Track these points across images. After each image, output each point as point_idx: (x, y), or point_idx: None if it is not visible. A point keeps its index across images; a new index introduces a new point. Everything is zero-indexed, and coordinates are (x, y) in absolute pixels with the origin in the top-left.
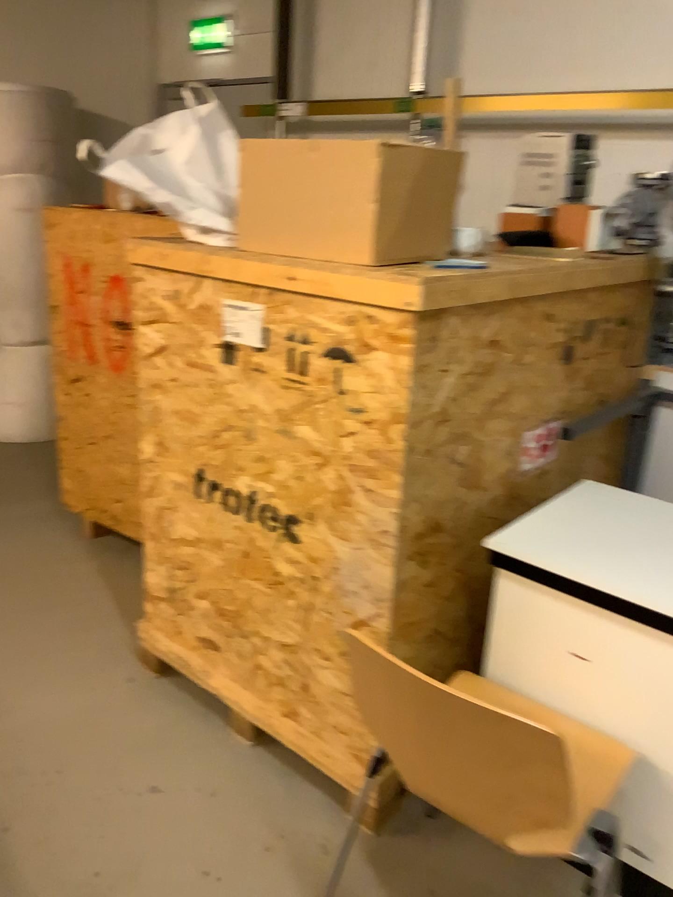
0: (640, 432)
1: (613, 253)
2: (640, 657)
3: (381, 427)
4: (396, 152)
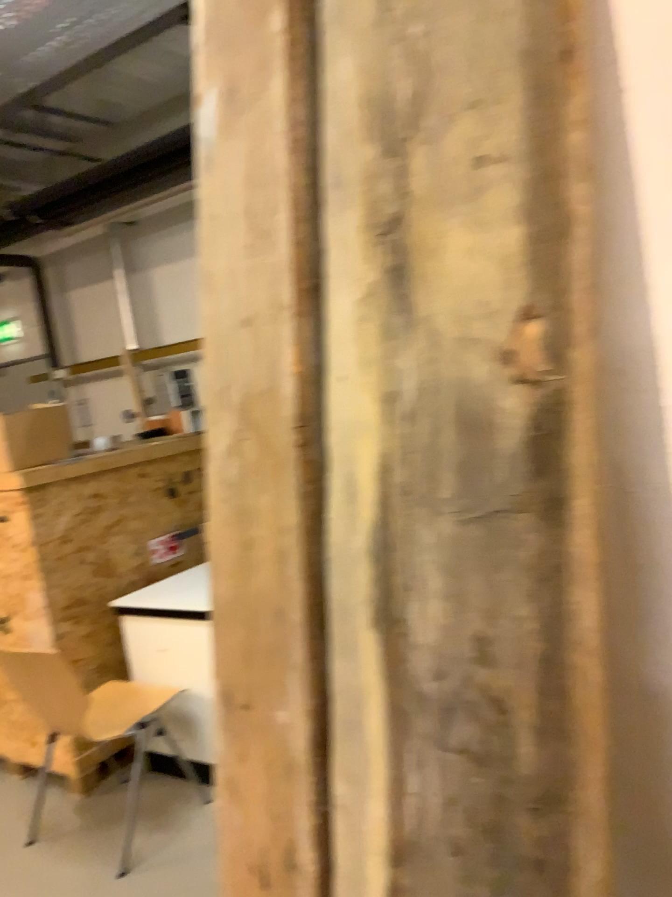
0: None
1: None
2: (182, 638)
3: (27, 551)
4: (21, 414)
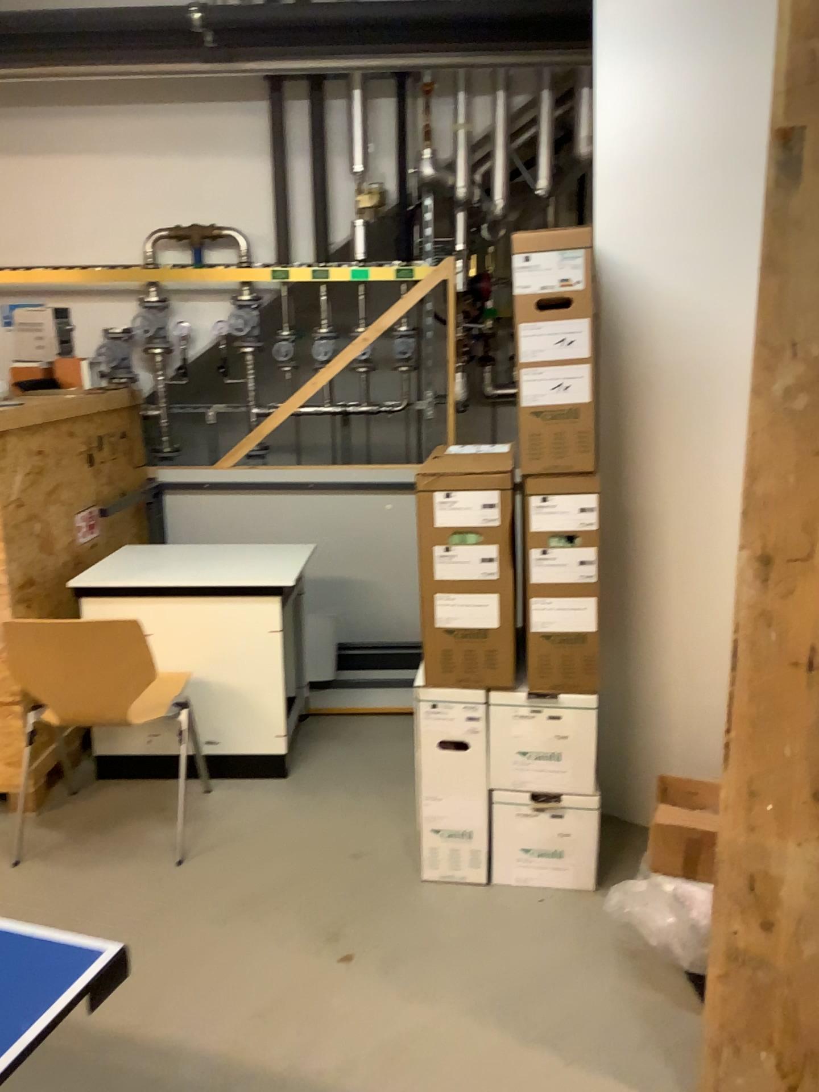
0: (156, 517)
1: (103, 390)
2: (179, 619)
3: None
4: None
